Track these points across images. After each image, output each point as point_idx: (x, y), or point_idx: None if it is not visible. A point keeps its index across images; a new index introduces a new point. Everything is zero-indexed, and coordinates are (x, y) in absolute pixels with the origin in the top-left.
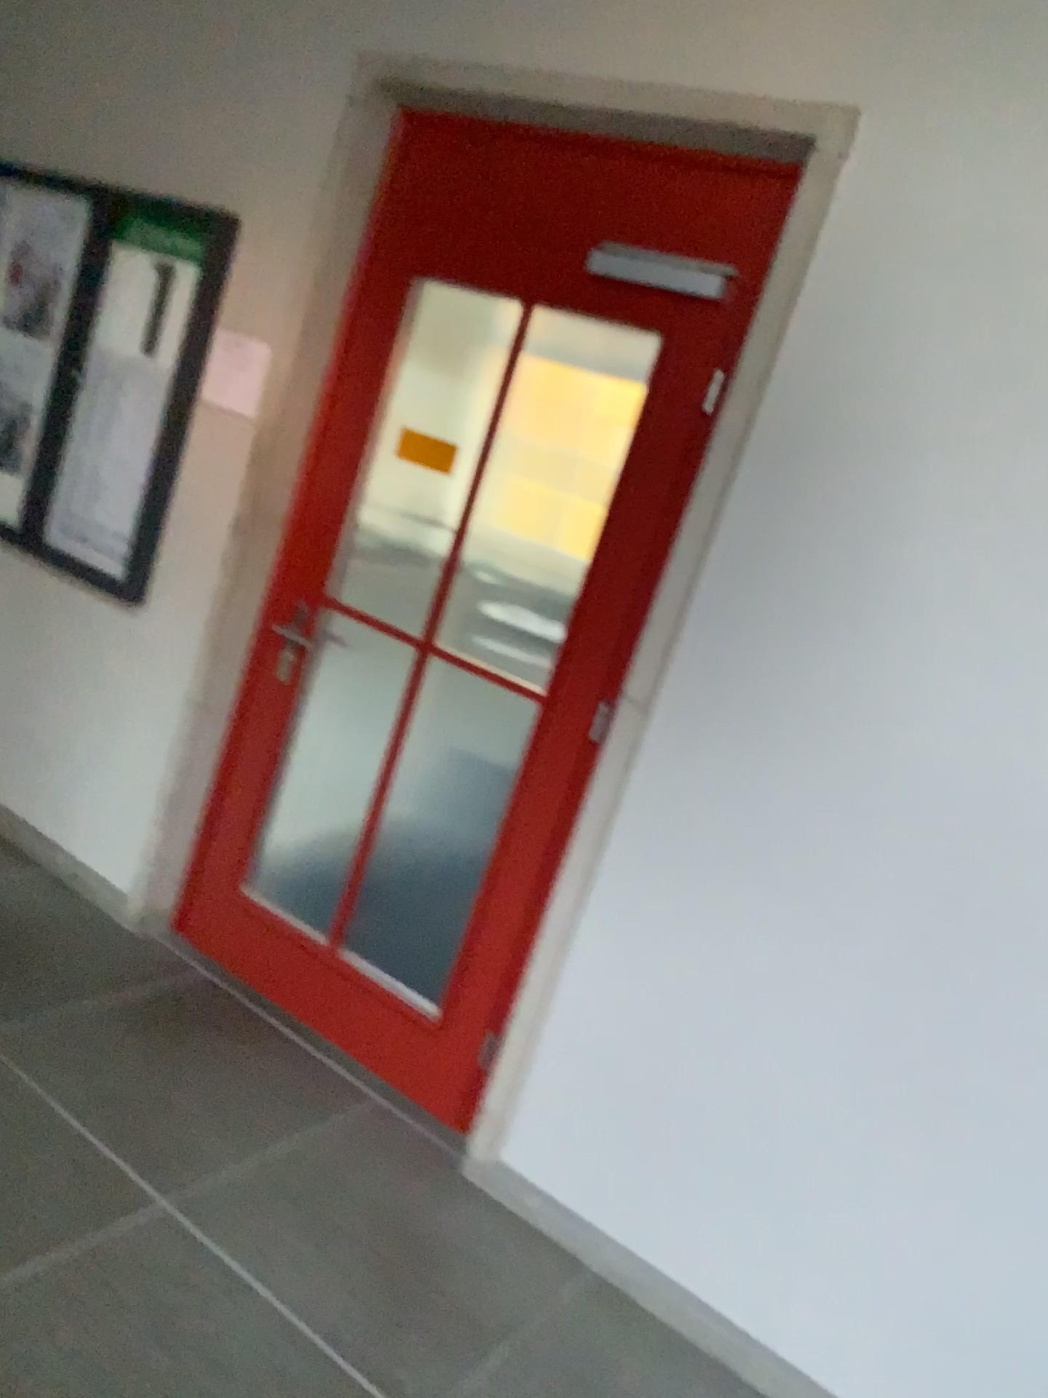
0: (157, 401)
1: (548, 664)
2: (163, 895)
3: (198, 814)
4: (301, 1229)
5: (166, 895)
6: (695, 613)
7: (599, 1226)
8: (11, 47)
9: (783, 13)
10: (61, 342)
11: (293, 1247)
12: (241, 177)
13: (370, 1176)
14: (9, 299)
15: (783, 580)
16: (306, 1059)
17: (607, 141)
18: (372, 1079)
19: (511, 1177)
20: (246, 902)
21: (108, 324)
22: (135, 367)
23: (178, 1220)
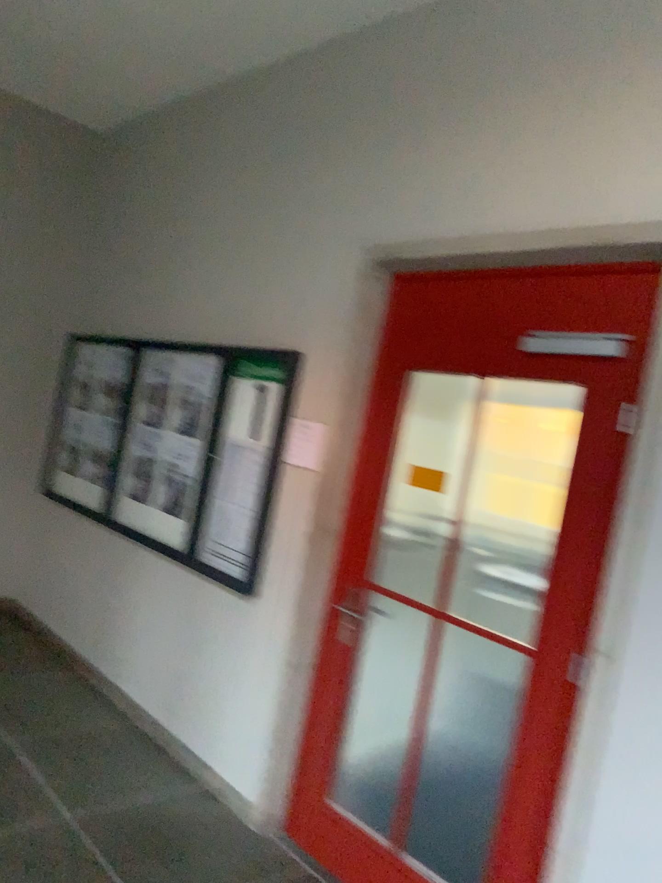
0: (259, 466)
1: (532, 626)
2: (278, 805)
3: (297, 743)
4: None
5: (280, 805)
6: (639, 582)
7: None
8: (175, 280)
9: (631, 170)
10: (204, 437)
11: None
12: (300, 327)
13: None
14: (176, 416)
15: None
16: None
17: (524, 269)
18: None
19: None
20: (334, 811)
21: (229, 423)
22: (246, 446)
23: None
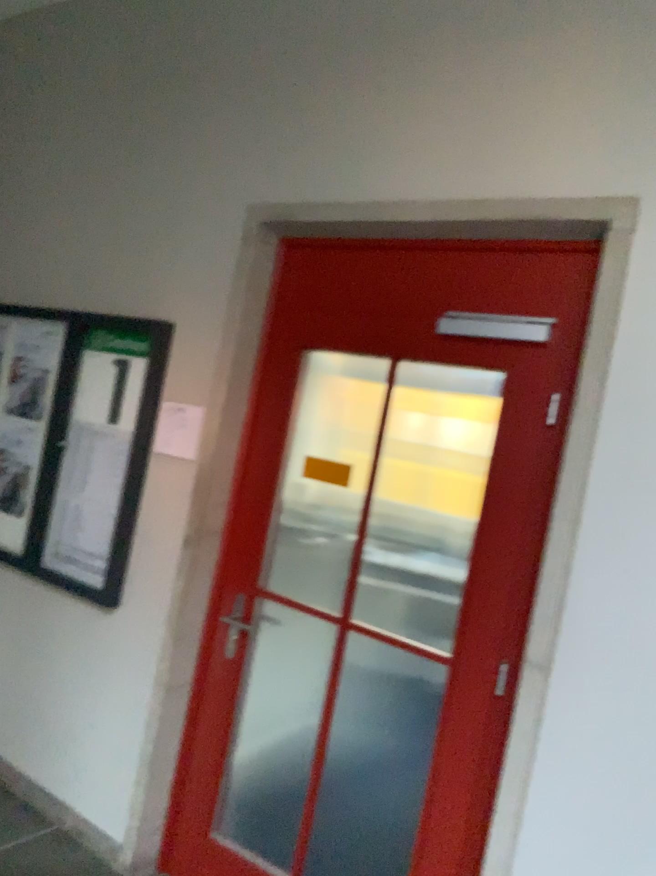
0: (120, 454)
1: (452, 632)
2: (151, 844)
3: (174, 772)
4: None
5: (153, 844)
6: (574, 585)
7: None
8: (4, 230)
9: (561, 140)
10: (46, 419)
11: None
12: (169, 294)
13: None
14: (9, 394)
15: (647, 553)
16: None
17: (439, 240)
18: None
19: None
20: (219, 845)
21: (80, 403)
22: (102, 431)
23: None
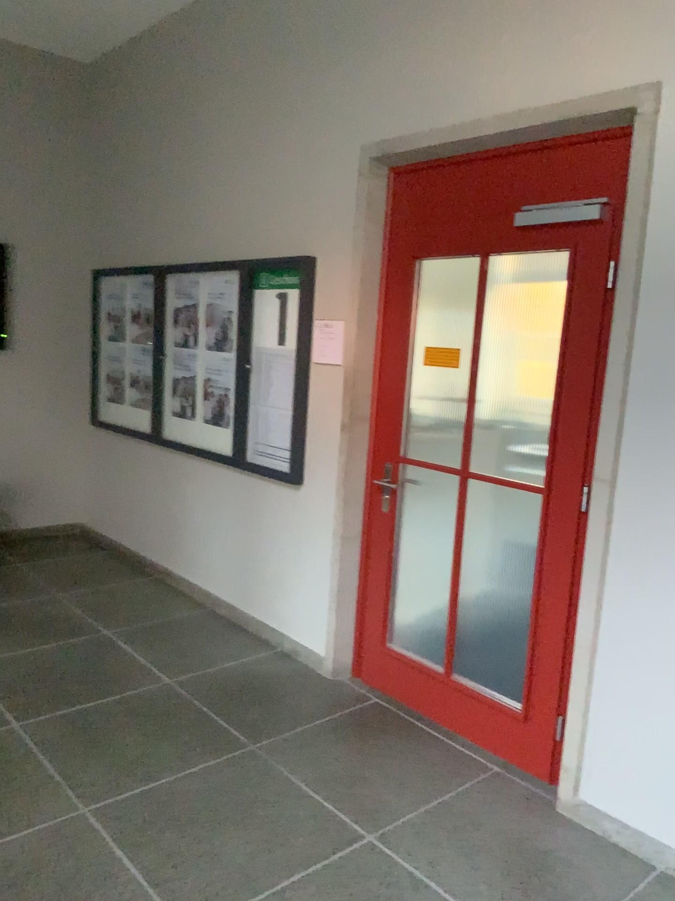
0: (290, 368)
1: (543, 469)
2: (344, 655)
3: (355, 602)
4: (455, 848)
5: (346, 655)
6: (627, 416)
7: (659, 838)
8: (186, 203)
9: (597, 44)
10: (235, 349)
11: (452, 859)
12: (311, 234)
13: (496, 814)
14: (206, 334)
15: None
16: (446, 746)
17: (509, 150)
18: (489, 755)
19: (591, 810)
20: (393, 652)
21: (257, 333)
22: (275, 352)
23: (380, 845)
